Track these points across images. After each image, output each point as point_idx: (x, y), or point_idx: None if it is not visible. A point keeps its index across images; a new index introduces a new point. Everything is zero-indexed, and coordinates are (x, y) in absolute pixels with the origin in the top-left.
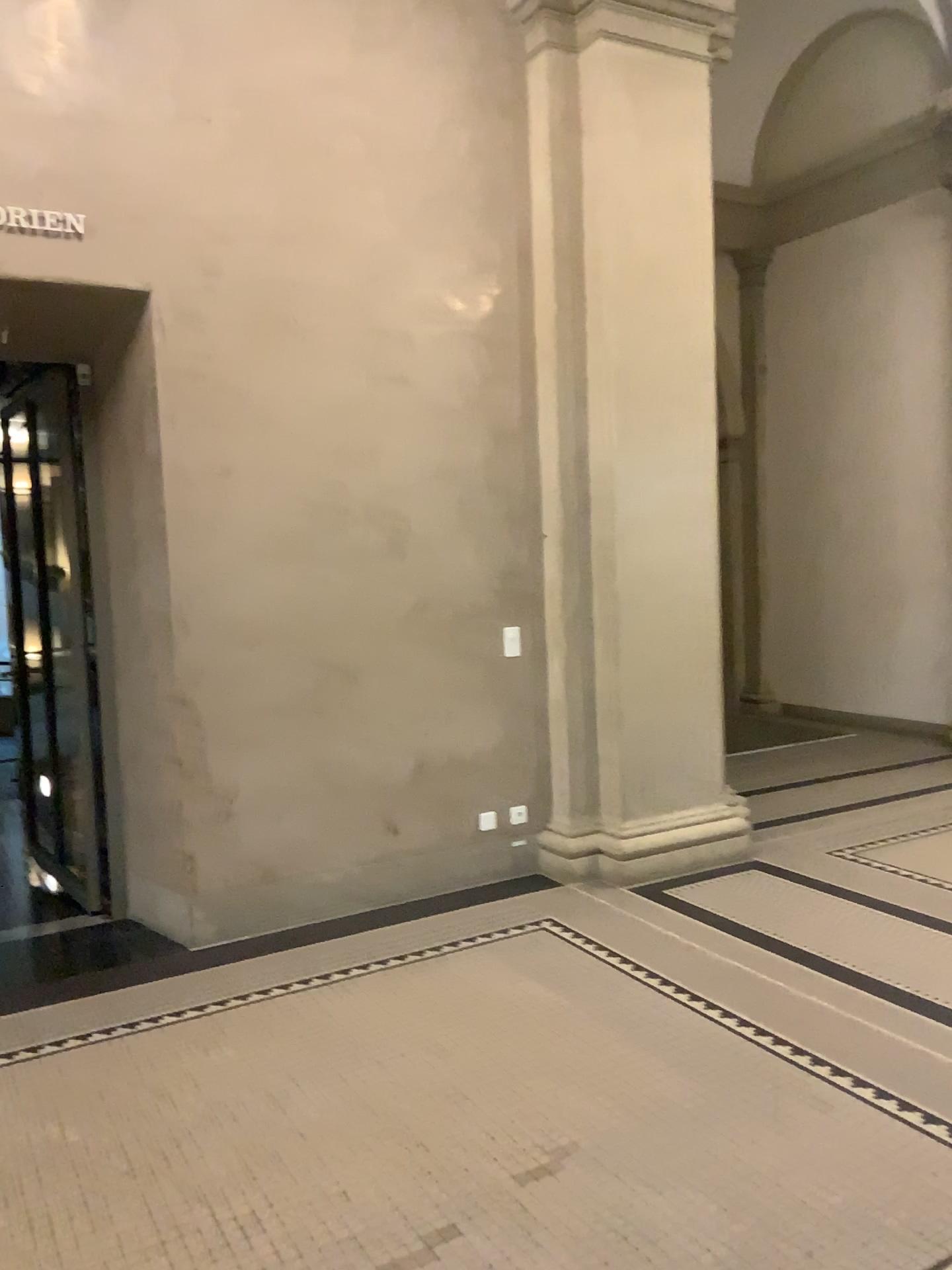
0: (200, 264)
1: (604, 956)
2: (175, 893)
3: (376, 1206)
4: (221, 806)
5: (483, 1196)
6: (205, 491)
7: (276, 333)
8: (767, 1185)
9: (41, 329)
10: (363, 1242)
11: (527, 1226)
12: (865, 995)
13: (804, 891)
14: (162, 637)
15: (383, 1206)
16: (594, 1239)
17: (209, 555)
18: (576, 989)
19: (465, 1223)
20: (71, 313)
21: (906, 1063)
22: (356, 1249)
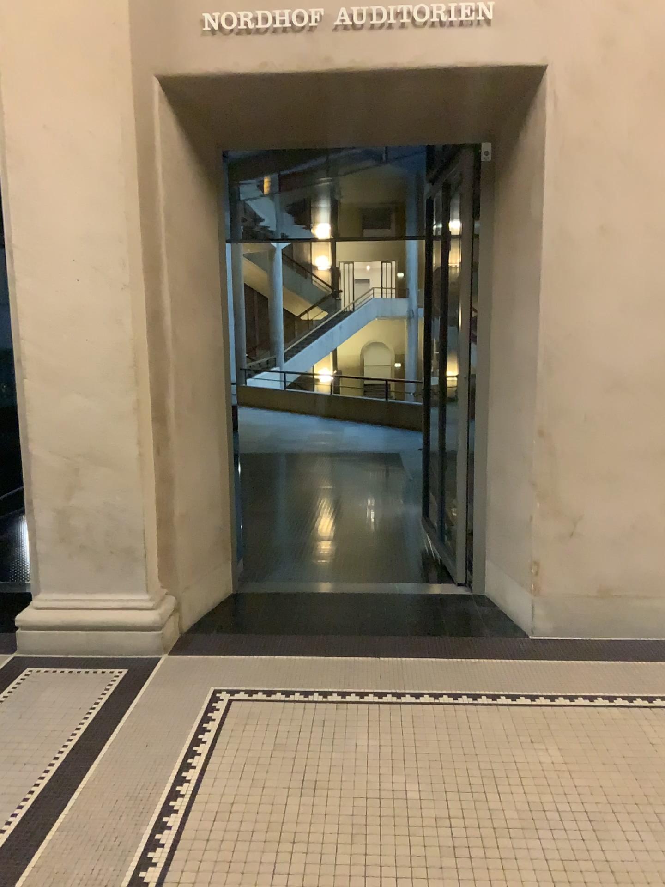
0: (592, 33)
1: None
2: (521, 588)
3: None
4: (566, 525)
5: None
6: (578, 247)
7: (660, 92)
8: None
9: (451, 112)
10: None
11: None
12: None
13: None
14: (529, 375)
15: None
16: None
17: (575, 305)
18: None
19: None
20: (475, 96)
21: None
22: None
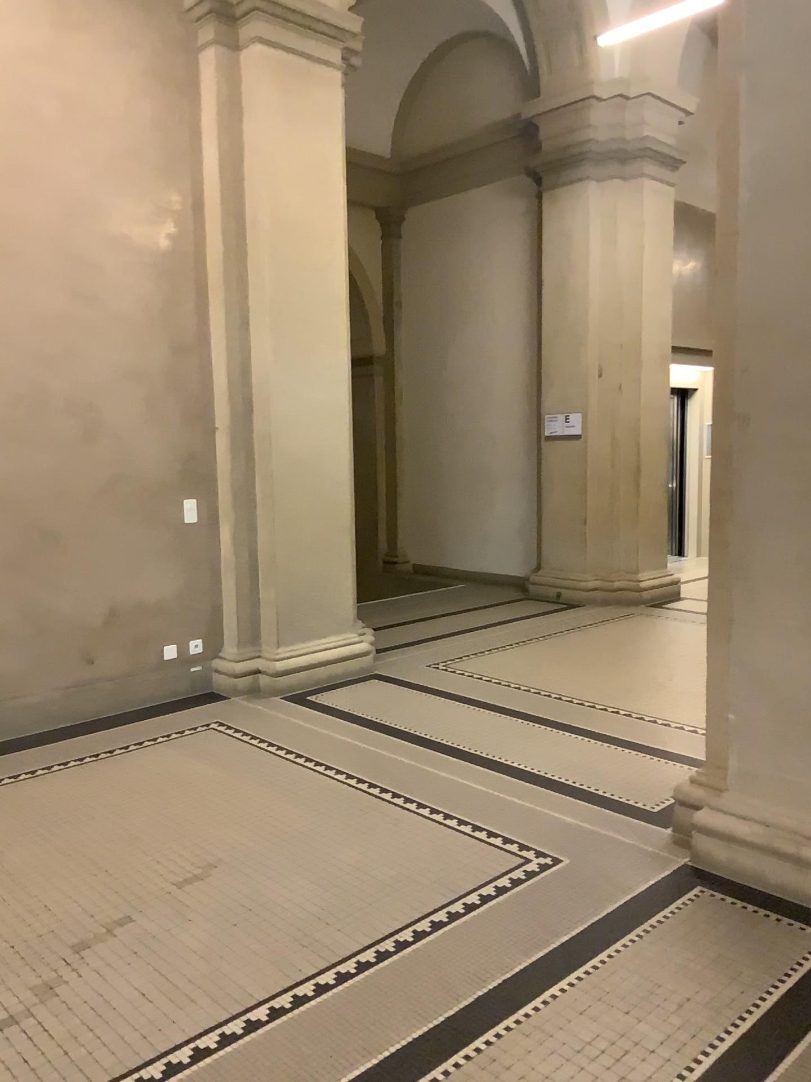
0: None
1: (255, 743)
2: None
3: (69, 909)
4: None
5: (150, 895)
6: None
7: None
8: (349, 869)
9: None
10: (59, 932)
11: (181, 908)
12: (435, 755)
13: (406, 692)
14: None
15: (74, 909)
16: (227, 911)
17: None
18: (231, 765)
19: (135, 912)
20: None
21: (453, 792)
22: (53, 936)
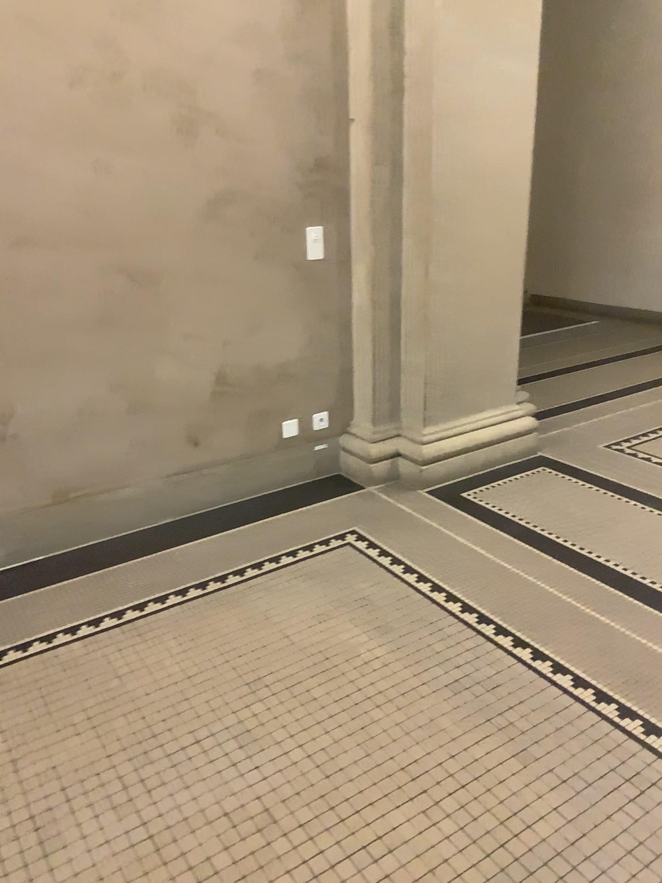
0: None
1: (414, 583)
2: None
3: None
4: None
5: None
6: None
7: None
8: None
9: None
10: None
11: None
12: None
13: (597, 494)
14: None
15: None
16: None
17: None
18: (390, 633)
19: None
20: None
21: None
22: None
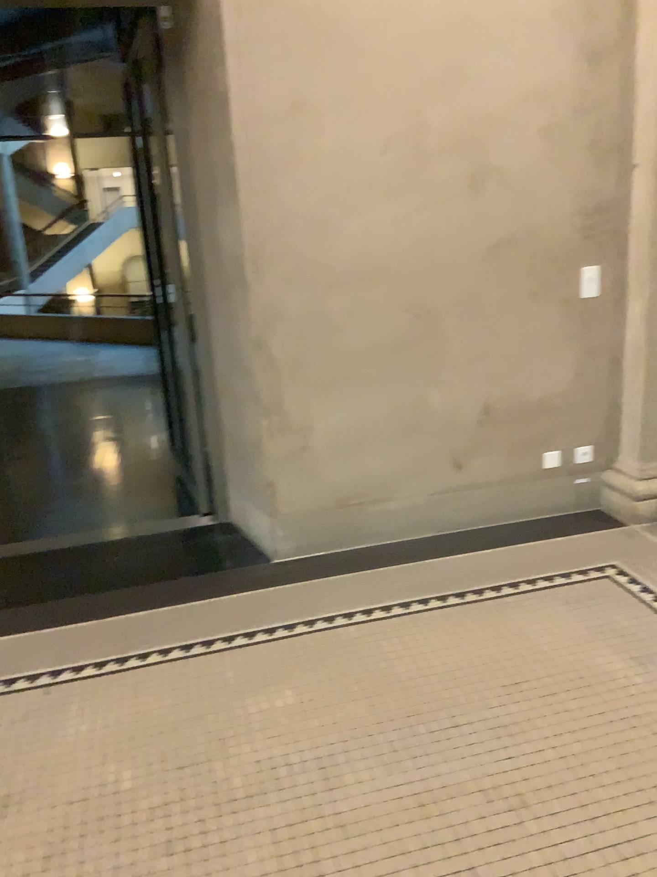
0: None
1: None
2: (260, 511)
3: None
4: (297, 439)
5: None
6: (275, 127)
7: None
8: None
9: None
10: None
11: None
12: None
13: None
14: (242, 279)
15: None
16: None
17: (280, 195)
18: (649, 664)
19: None
20: None
21: None
22: None
